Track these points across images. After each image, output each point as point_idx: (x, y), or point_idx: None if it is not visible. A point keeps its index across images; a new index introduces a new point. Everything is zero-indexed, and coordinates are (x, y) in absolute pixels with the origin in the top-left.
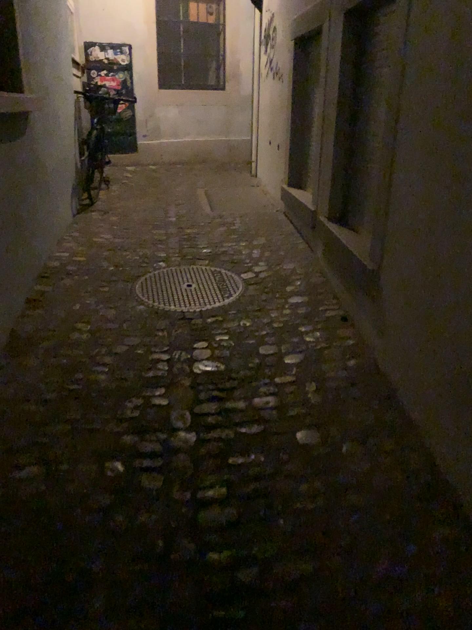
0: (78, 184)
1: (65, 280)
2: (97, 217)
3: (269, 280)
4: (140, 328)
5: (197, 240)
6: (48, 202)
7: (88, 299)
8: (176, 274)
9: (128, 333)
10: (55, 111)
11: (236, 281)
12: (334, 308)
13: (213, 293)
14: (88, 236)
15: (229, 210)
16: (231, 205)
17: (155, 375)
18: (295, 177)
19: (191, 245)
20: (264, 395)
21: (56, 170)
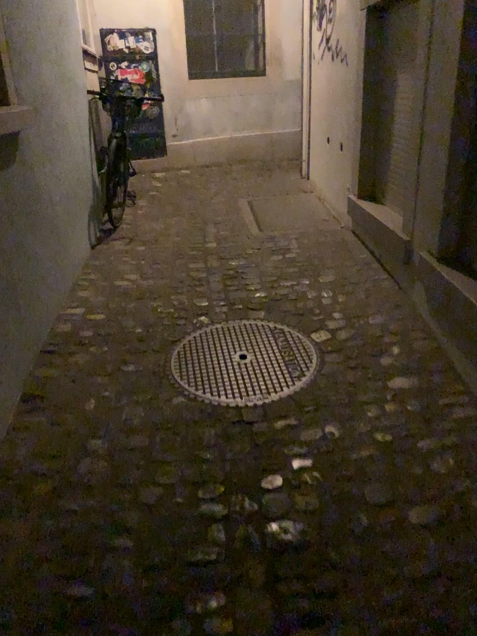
0: (96, 207)
1: (76, 358)
2: (120, 248)
3: (354, 348)
4: (180, 448)
5: (247, 279)
6: (52, 246)
7: (107, 392)
8: (224, 338)
9: (164, 459)
10: (59, 122)
11: (308, 350)
12: (462, 403)
13: (279, 373)
14: (108, 280)
15: (282, 231)
16: (284, 222)
17: (209, 559)
18: (368, 188)
19: (240, 288)
20: (394, 613)
21: (63, 201)
